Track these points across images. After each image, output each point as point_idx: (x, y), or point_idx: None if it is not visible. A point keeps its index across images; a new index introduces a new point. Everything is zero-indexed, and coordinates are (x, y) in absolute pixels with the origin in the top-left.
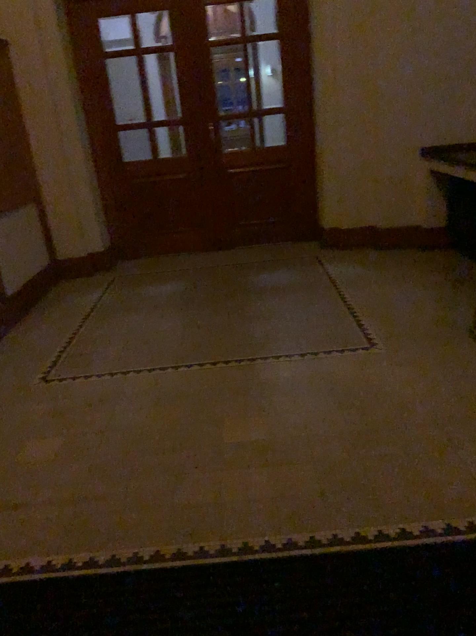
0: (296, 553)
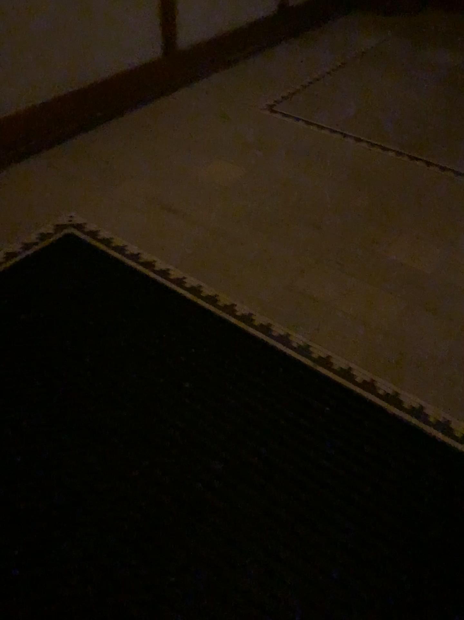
0: (367, 395)
